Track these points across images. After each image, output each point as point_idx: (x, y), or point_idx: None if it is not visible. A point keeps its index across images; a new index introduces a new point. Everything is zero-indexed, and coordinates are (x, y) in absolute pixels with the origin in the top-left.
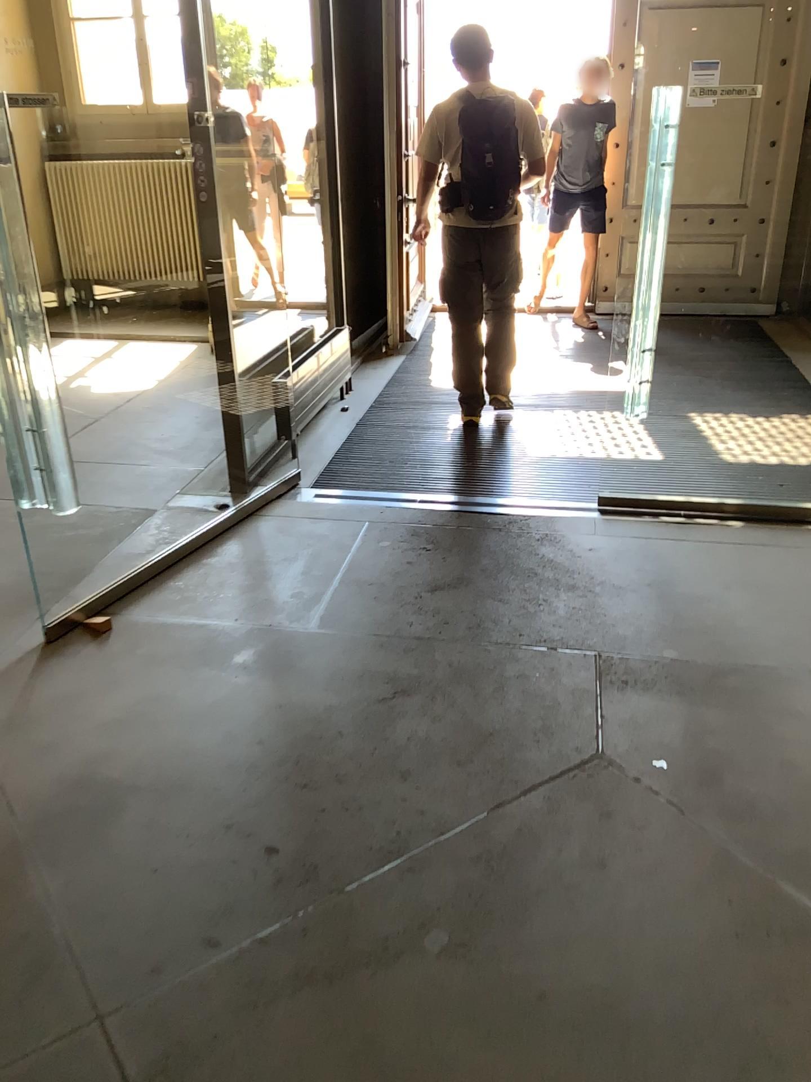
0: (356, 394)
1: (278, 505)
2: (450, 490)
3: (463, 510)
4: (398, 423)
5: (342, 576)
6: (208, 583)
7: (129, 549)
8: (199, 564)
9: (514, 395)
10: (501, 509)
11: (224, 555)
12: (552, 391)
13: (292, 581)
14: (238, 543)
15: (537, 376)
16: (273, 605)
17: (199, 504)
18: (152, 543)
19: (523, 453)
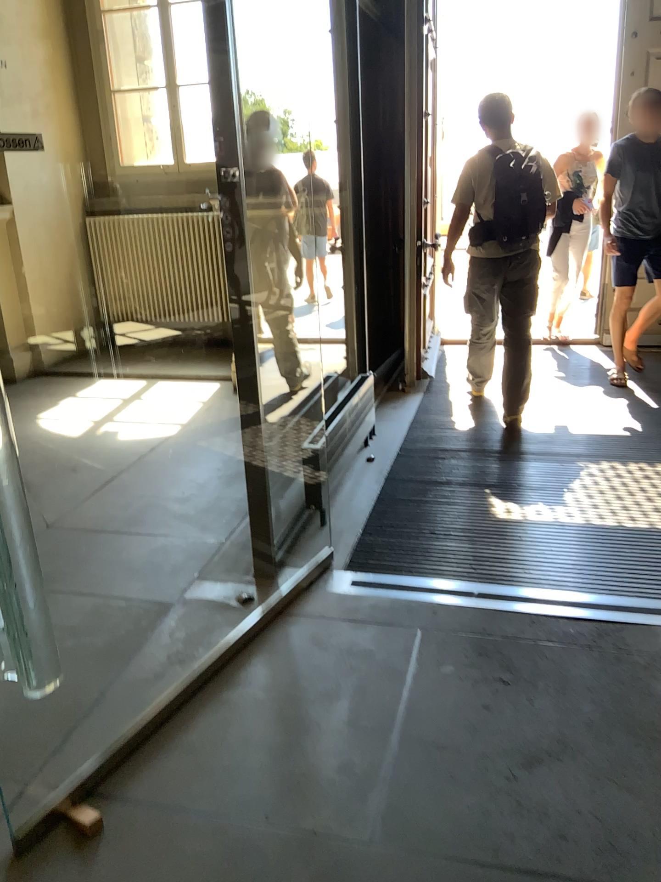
0: (381, 441)
1: (309, 601)
2: (512, 582)
3: (534, 615)
4: (431, 479)
5: (402, 734)
6: (226, 743)
7: (130, 674)
8: (216, 703)
9: (552, 444)
10: (582, 614)
11: (247, 687)
12: (591, 438)
13: (336, 742)
14: (263, 665)
15: (570, 420)
16: (313, 792)
17: (217, 600)
18: (160, 666)
19: (585, 524)
